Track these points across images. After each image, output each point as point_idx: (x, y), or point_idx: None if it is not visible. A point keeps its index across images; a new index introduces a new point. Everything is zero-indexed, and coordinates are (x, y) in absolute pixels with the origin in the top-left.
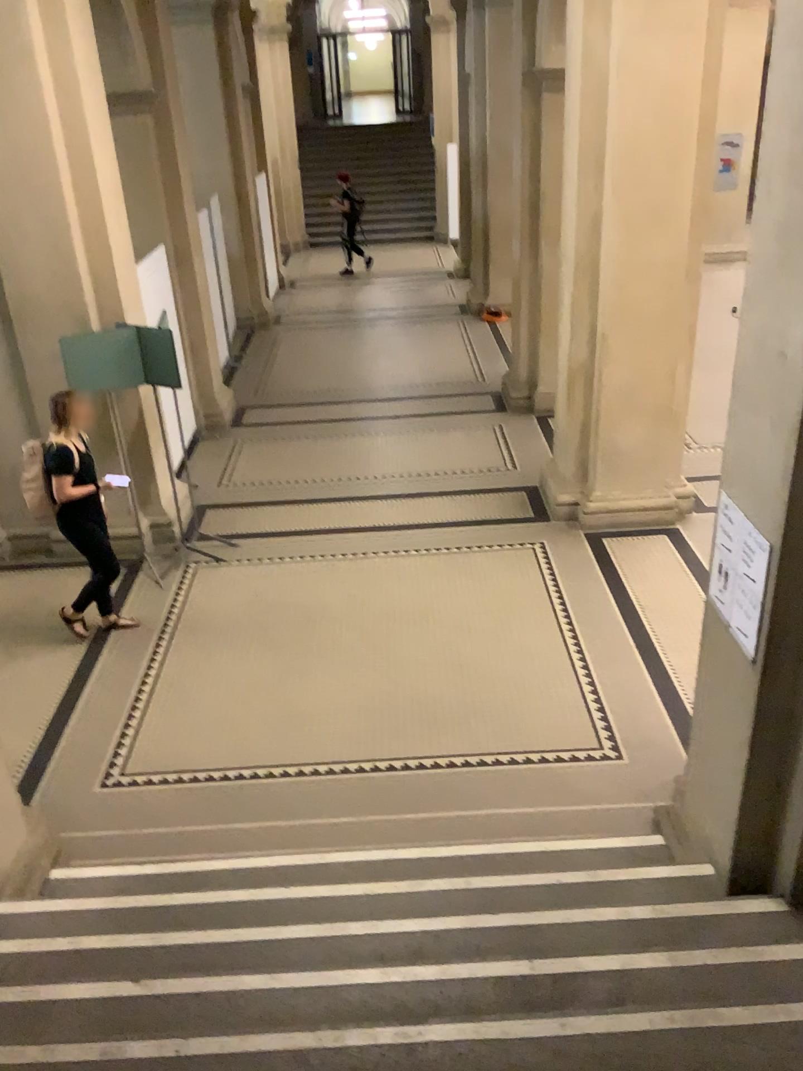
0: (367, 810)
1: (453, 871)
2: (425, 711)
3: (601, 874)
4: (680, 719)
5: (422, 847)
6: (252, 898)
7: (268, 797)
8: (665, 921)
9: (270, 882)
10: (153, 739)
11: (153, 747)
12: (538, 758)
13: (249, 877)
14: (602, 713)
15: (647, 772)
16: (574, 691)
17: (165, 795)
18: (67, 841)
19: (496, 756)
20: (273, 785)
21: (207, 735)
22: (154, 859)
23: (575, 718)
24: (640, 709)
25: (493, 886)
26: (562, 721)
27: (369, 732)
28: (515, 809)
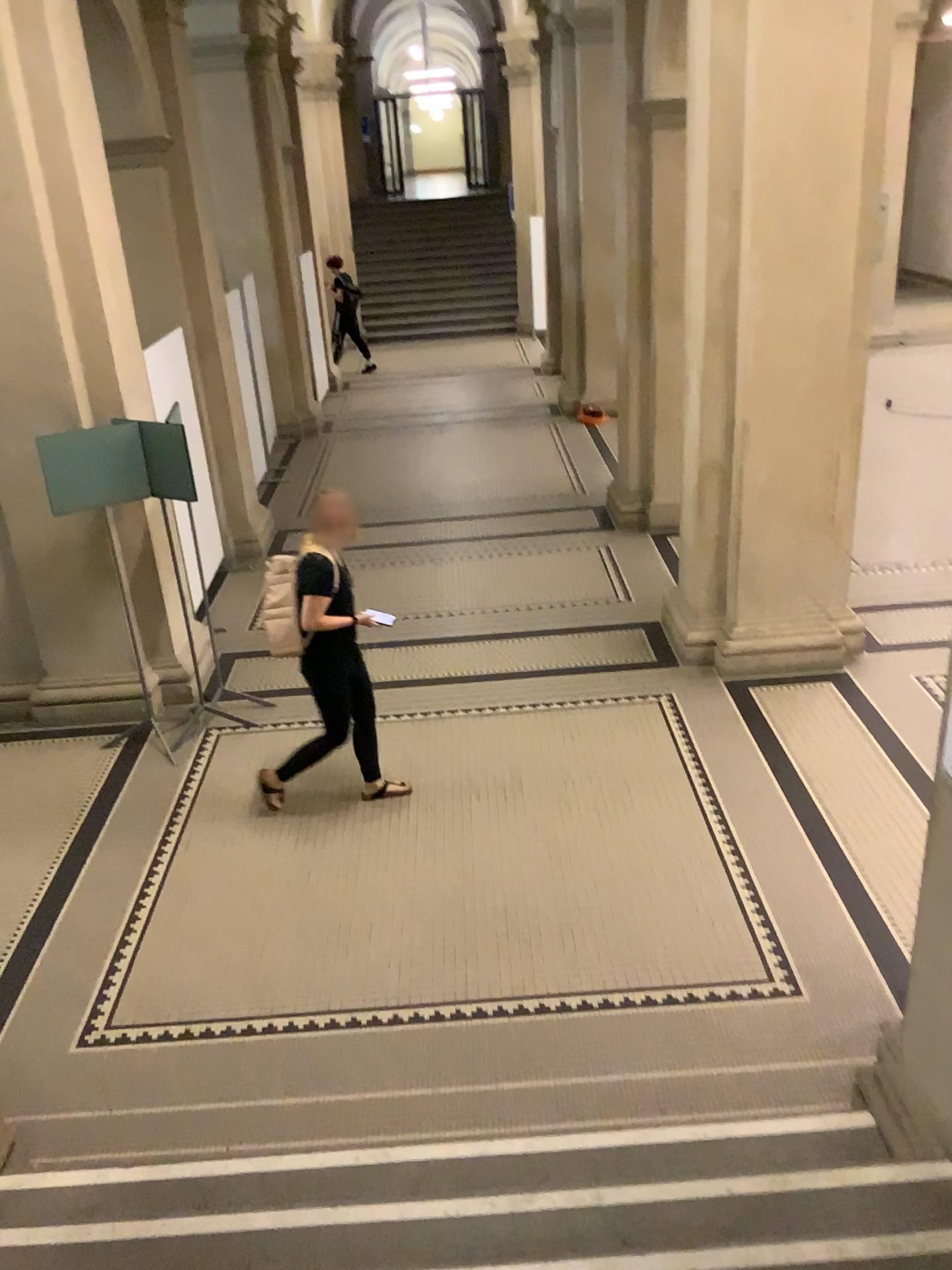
0: (448, 1075)
1: (575, 1176)
2: (524, 927)
3: (793, 1180)
4: (875, 935)
5: (528, 1134)
6: (282, 1227)
7: (311, 1056)
8: (902, 1265)
9: (309, 1196)
10: (154, 971)
11: (154, 984)
12: (684, 994)
13: (280, 1187)
14: (767, 928)
15: (837, 1013)
16: (727, 895)
17: (168, 1056)
18: (27, 1127)
19: (625, 992)
20: (318, 1038)
21: (228, 966)
22: (146, 1158)
23: (731, 936)
24: (820, 921)
25: (637, 1202)
26: (712, 939)
27: (449, 958)
28: (657, 1072)
